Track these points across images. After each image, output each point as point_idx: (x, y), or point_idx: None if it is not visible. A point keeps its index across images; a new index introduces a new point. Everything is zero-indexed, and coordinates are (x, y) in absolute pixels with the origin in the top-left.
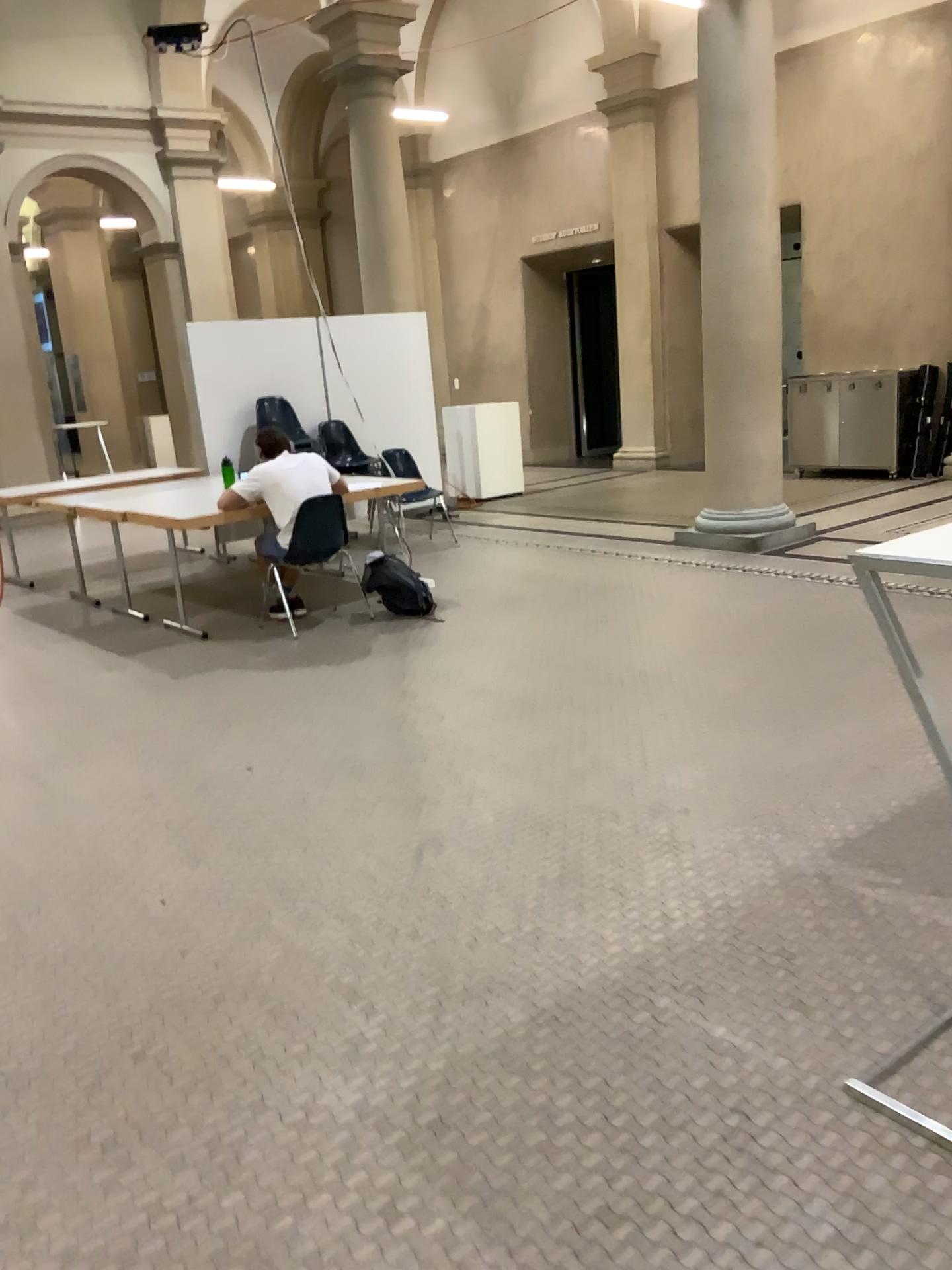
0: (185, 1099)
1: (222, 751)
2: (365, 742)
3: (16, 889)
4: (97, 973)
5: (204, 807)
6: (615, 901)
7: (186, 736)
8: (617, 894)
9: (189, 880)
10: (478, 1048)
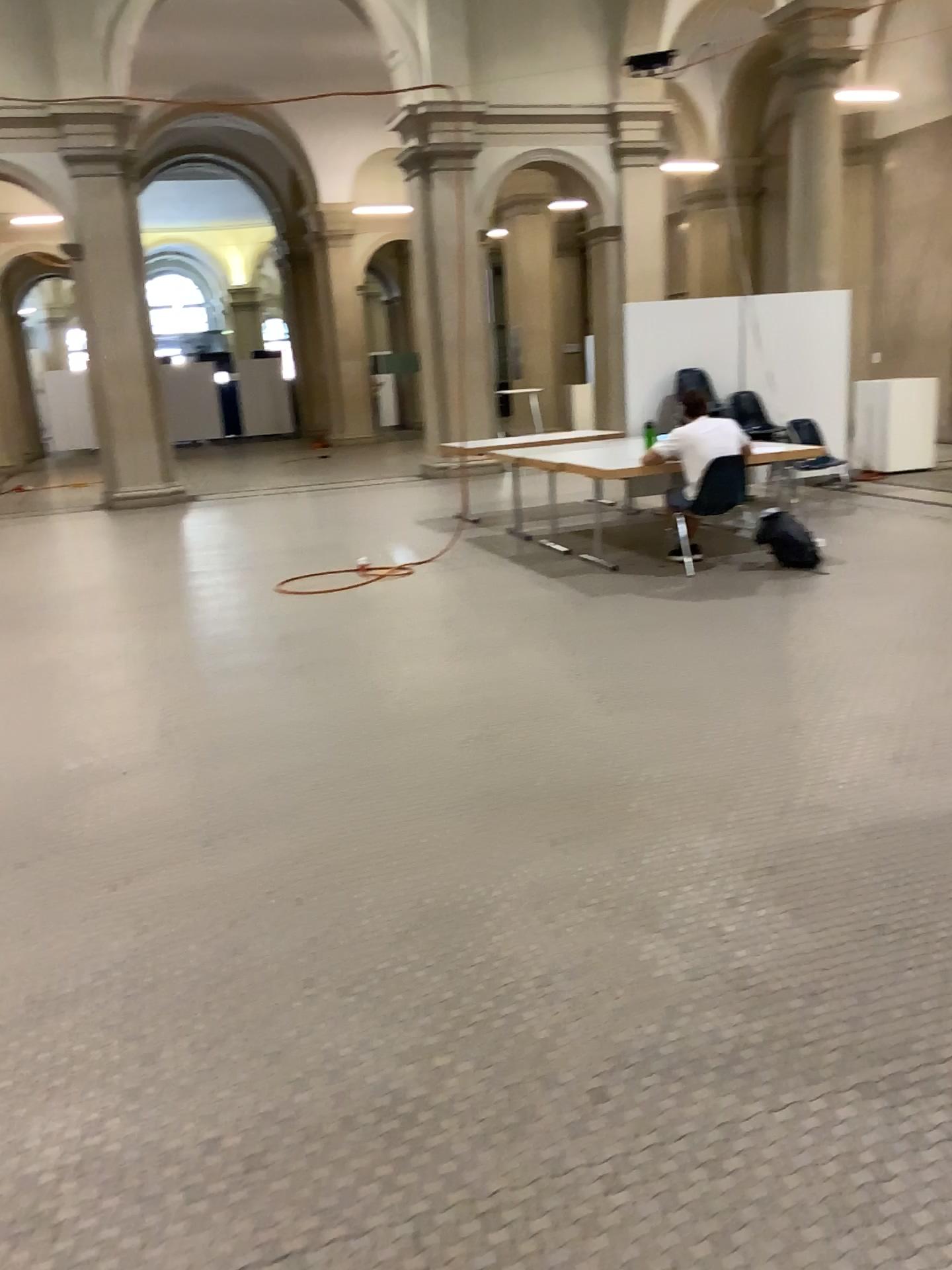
0: (606, 836)
1: (630, 651)
2: (746, 658)
3: (486, 716)
4: (545, 766)
5: (616, 685)
6: (939, 783)
7: (602, 638)
8: (942, 779)
9: (606, 726)
10: (812, 844)
